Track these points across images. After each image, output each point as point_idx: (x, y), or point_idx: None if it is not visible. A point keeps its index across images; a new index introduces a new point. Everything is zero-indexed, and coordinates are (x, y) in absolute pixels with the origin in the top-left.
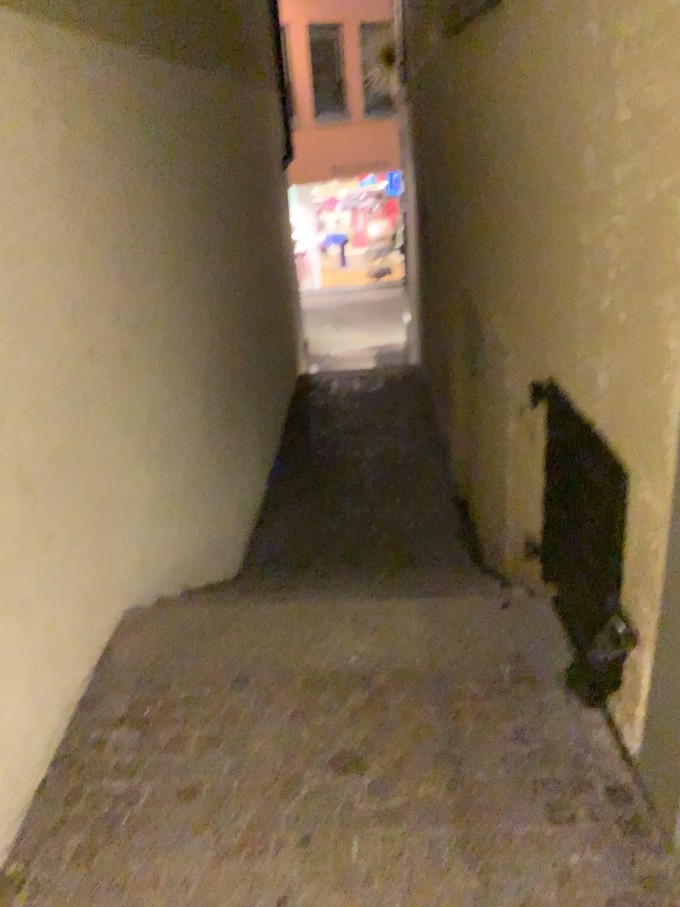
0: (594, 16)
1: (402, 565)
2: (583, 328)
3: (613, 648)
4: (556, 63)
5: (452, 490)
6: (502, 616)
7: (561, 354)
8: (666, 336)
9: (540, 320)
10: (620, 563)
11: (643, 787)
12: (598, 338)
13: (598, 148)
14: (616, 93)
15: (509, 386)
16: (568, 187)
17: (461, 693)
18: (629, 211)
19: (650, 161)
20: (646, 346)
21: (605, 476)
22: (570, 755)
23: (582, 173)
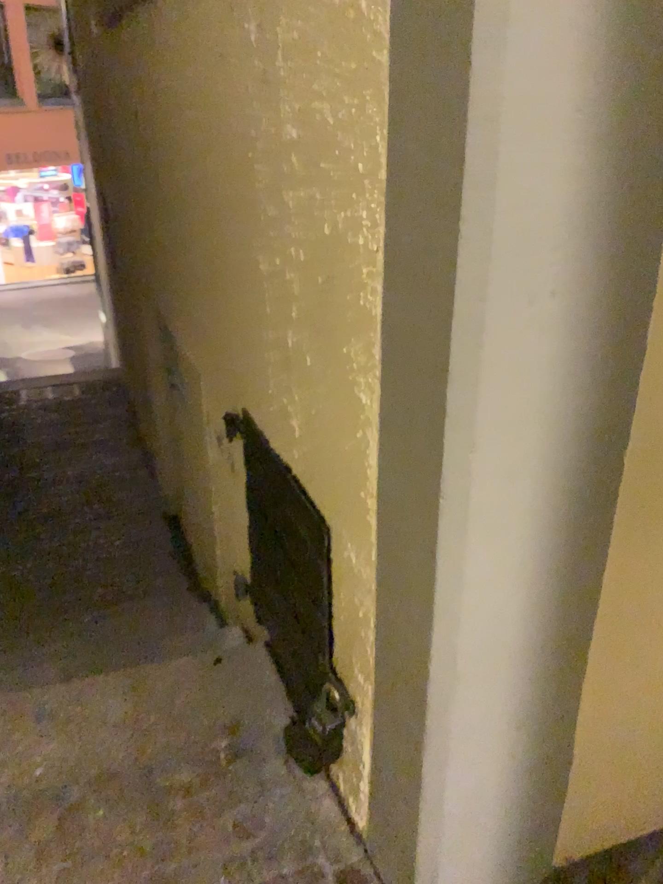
0: (252, 18)
1: (107, 603)
2: (271, 363)
3: (330, 715)
4: (218, 68)
5: (159, 506)
6: (213, 676)
7: (250, 386)
8: (357, 387)
9: (227, 345)
10: (329, 622)
11: (372, 866)
12: (287, 377)
13: (268, 168)
14: (283, 108)
15: (204, 407)
16: (242, 207)
17: (171, 788)
18: (307, 243)
19: (324, 190)
20: (336, 394)
21: (306, 525)
22: (295, 844)
23: (255, 193)
